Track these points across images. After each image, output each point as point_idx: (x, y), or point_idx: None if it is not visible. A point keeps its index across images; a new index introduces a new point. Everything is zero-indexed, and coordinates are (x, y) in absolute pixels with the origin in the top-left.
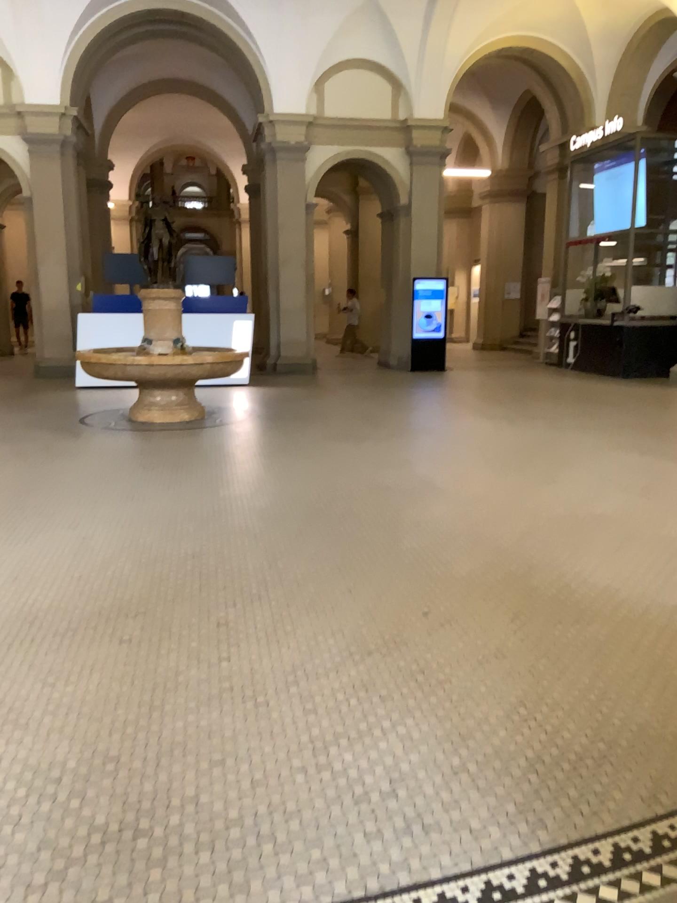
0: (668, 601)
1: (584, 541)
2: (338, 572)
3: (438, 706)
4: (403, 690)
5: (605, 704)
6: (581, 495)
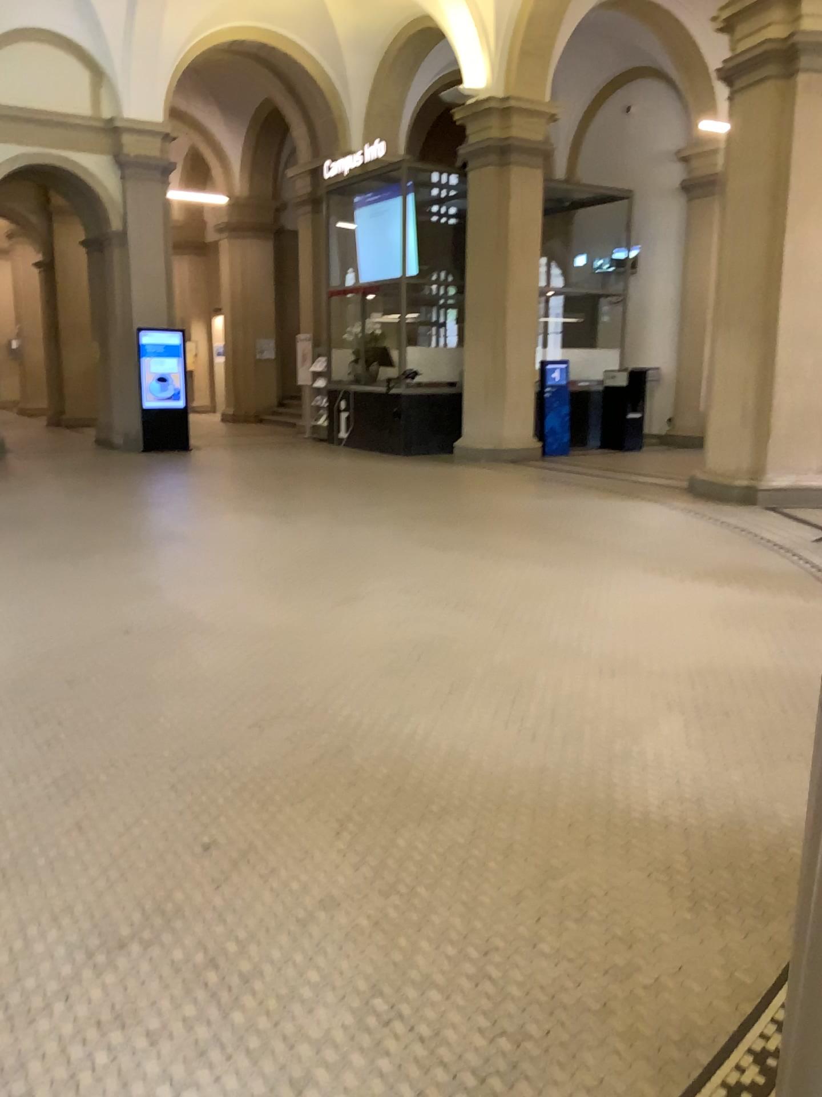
0: (528, 766)
1: (405, 687)
2: (56, 792)
3: (243, 1033)
4: (181, 1010)
5: (490, 964)
6: (389, 618)
